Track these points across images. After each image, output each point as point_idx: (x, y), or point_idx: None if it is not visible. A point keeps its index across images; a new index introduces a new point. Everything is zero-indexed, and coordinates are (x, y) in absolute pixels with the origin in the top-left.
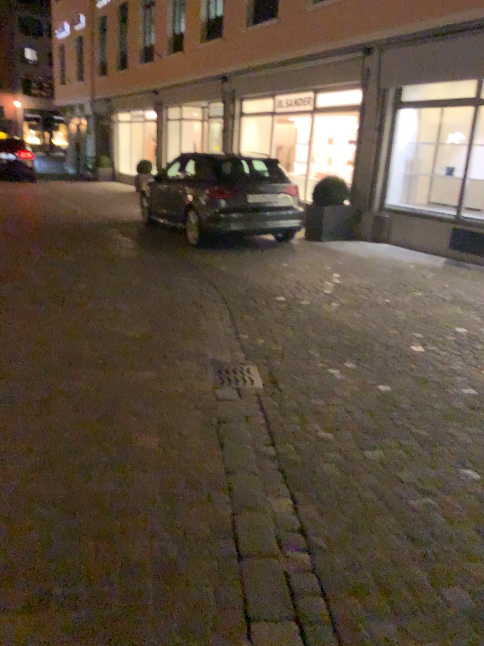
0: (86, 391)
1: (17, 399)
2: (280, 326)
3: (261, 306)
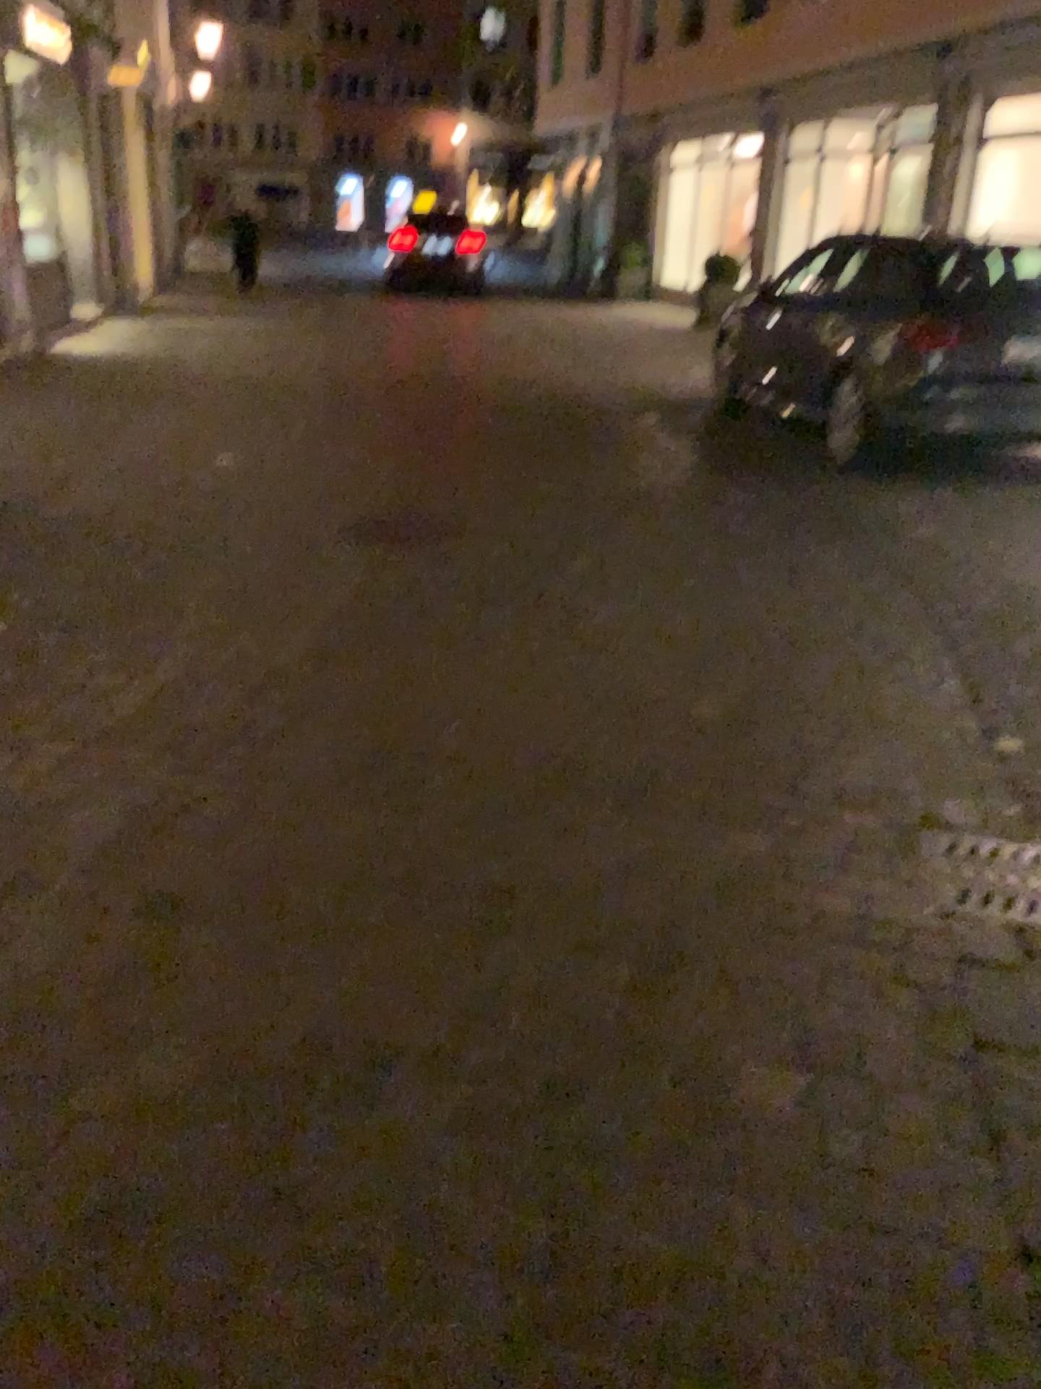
0: (593, 889)
1: (424, 889)
2: None
3: None
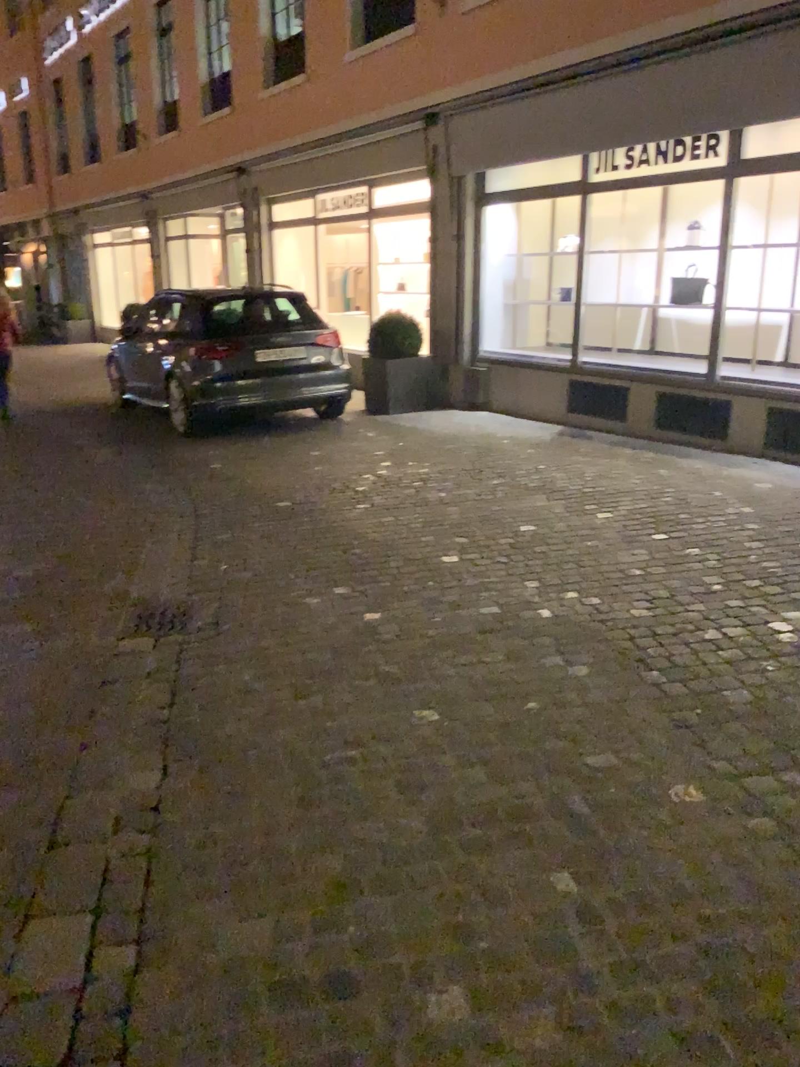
0: None
1: None
2: (262, 541)
3: (245, 515)
